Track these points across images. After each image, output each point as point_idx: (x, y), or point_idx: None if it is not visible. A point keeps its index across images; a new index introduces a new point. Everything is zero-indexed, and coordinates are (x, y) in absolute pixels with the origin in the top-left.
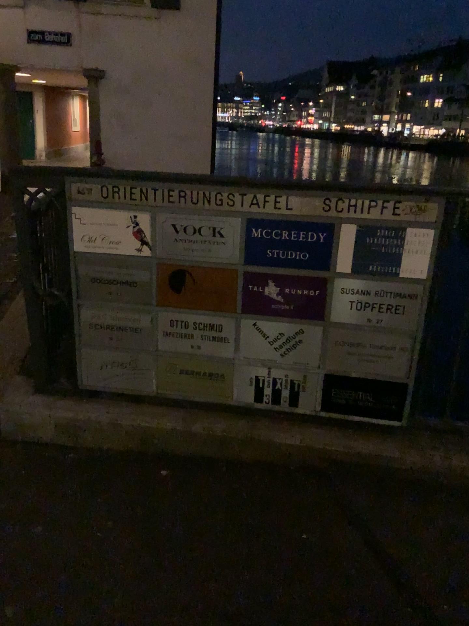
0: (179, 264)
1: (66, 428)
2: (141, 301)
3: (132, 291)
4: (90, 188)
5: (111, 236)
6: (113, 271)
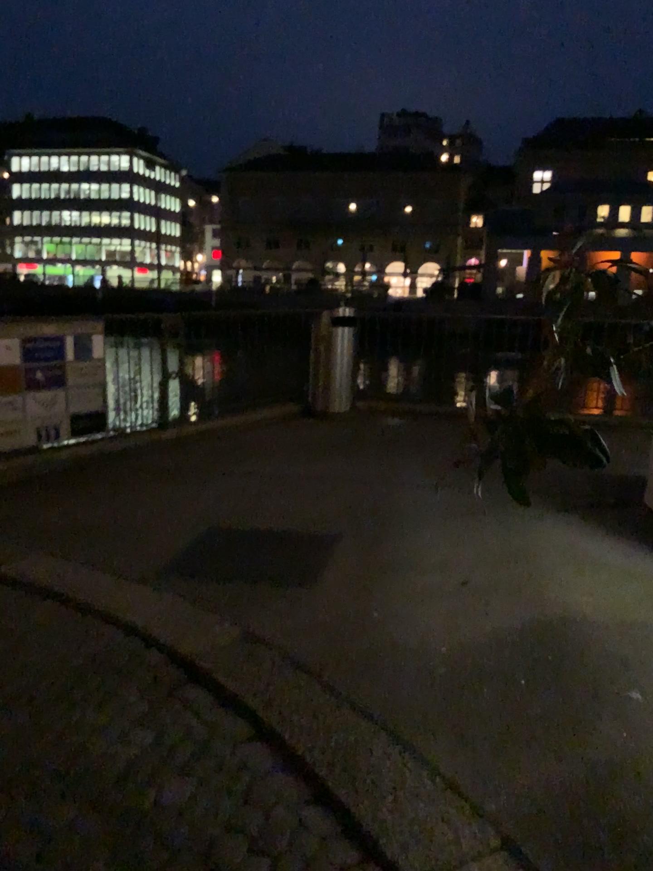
0: None
1: None
2: None
3: None
4: None
5: None
6: None
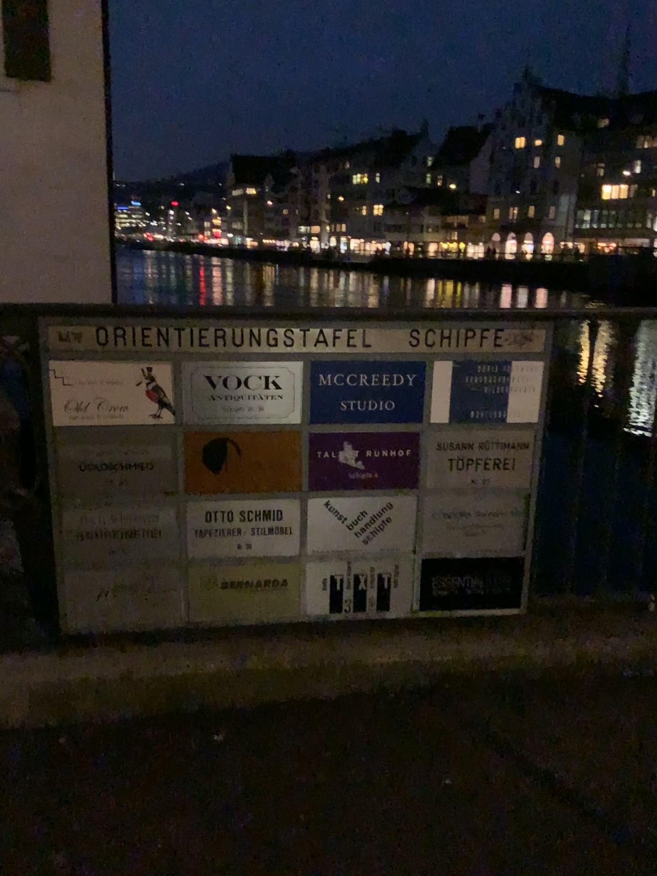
0: (217, 431)
1: (48, 700)
2: (161, 490)
3: (147, 477)
4: (80, 332)
5: (114, 400)
6: (117, 450)
